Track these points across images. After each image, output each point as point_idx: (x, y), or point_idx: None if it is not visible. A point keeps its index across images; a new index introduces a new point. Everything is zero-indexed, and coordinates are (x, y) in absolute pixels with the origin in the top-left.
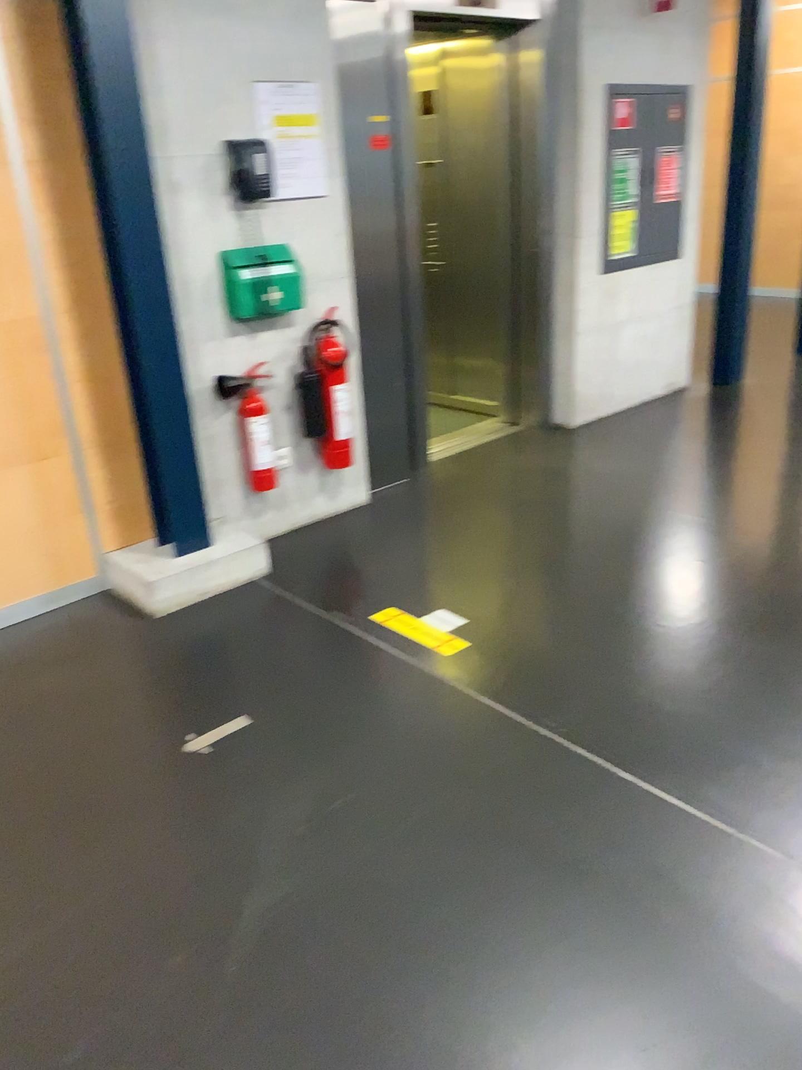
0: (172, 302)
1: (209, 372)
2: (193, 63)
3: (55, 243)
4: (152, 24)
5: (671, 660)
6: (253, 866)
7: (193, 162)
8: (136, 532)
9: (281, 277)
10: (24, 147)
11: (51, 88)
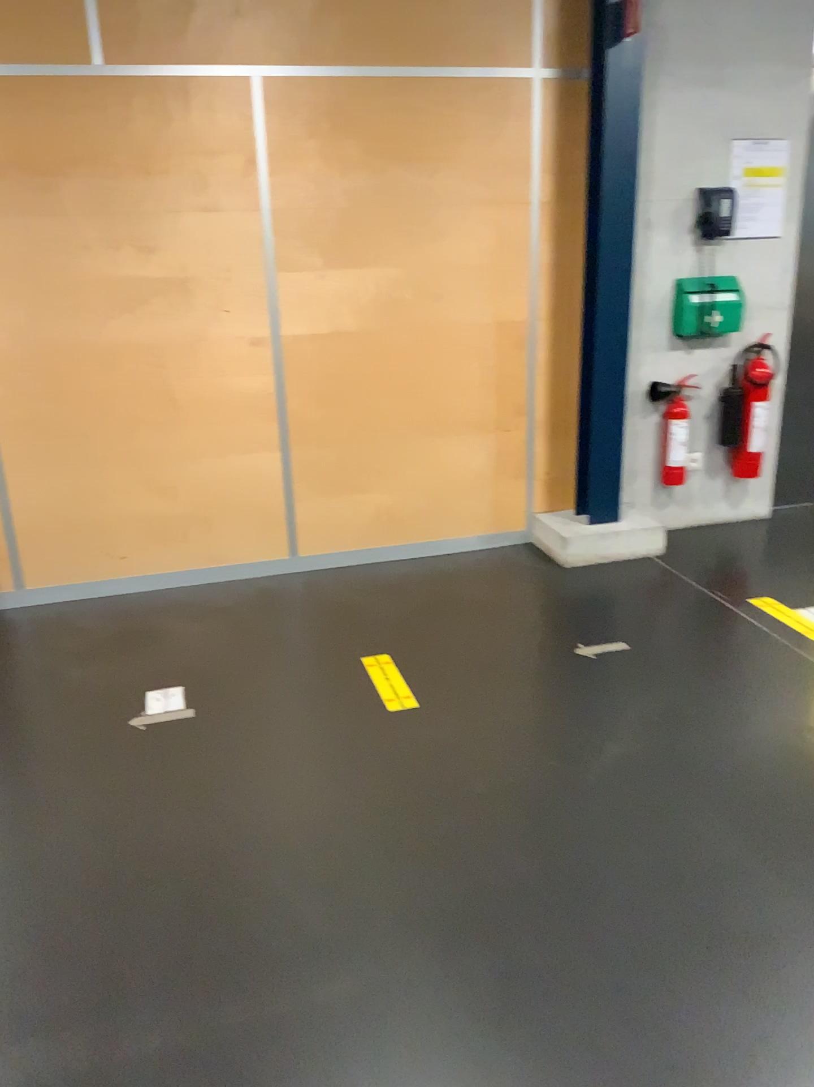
0: (627, 317)
1: (645, 379)
2: (683, 125)
3: (547, 264)
4: (655, 94)
5: None
6: (615, 731)
7: (666, 204)
8: (562, 500)
9: (725, 305)
10: (540, 190)
11: (569, 145)
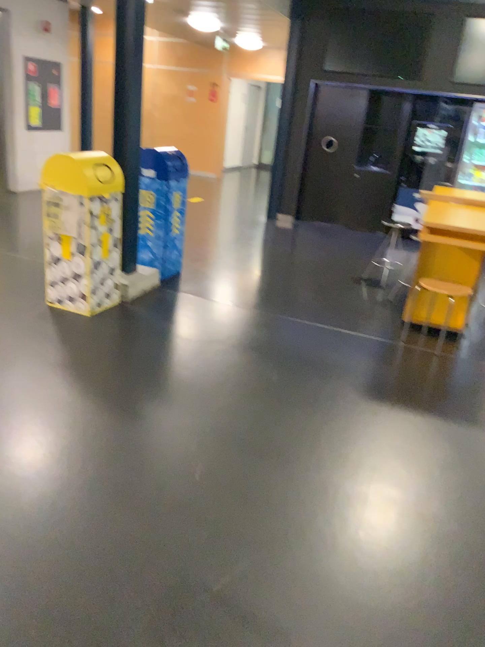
0: None
1: None
2: None
3: None
4: None
5: (28, 239)
6: None
7: None
8: None
9: None
10: None
11: None
